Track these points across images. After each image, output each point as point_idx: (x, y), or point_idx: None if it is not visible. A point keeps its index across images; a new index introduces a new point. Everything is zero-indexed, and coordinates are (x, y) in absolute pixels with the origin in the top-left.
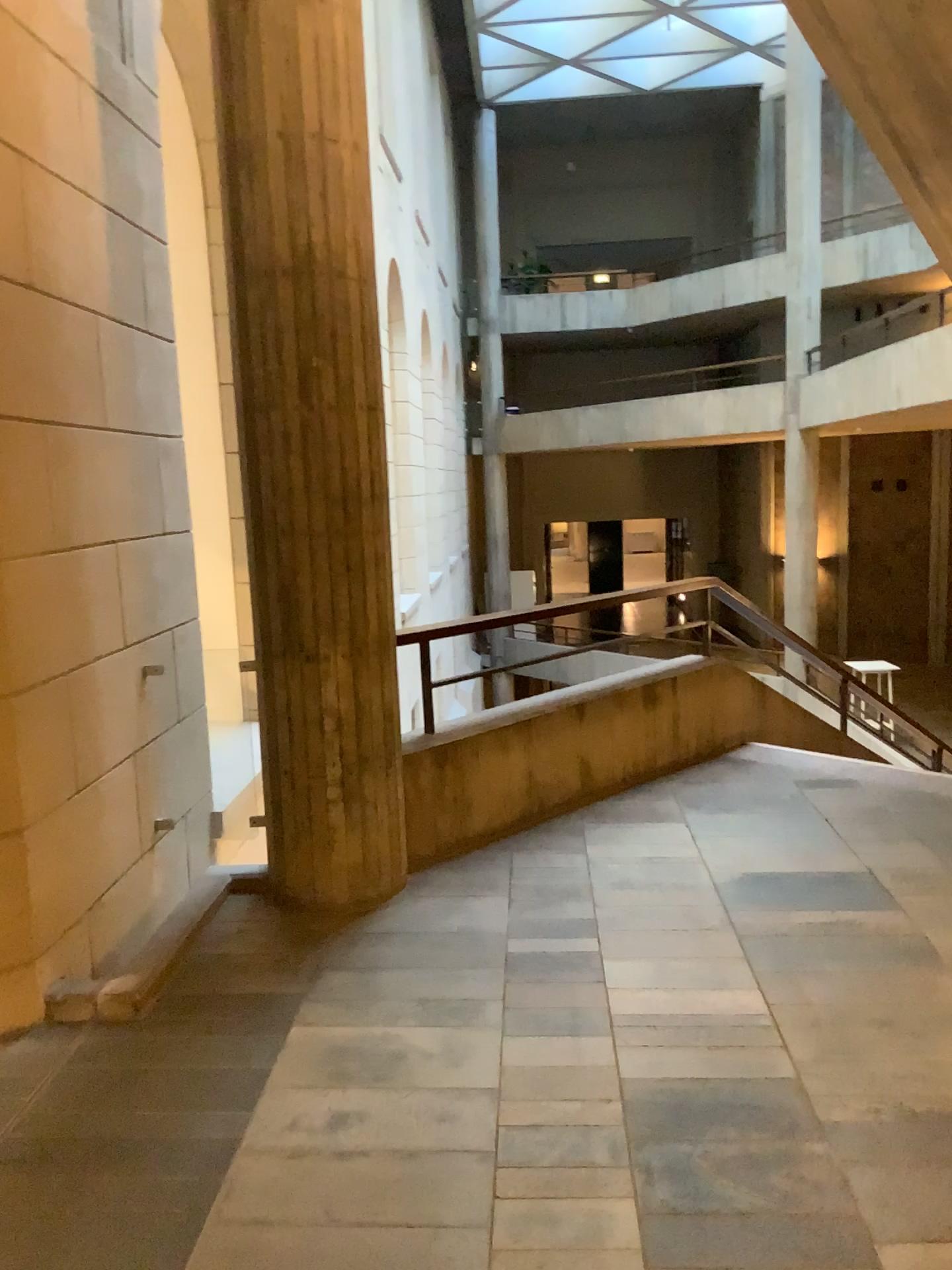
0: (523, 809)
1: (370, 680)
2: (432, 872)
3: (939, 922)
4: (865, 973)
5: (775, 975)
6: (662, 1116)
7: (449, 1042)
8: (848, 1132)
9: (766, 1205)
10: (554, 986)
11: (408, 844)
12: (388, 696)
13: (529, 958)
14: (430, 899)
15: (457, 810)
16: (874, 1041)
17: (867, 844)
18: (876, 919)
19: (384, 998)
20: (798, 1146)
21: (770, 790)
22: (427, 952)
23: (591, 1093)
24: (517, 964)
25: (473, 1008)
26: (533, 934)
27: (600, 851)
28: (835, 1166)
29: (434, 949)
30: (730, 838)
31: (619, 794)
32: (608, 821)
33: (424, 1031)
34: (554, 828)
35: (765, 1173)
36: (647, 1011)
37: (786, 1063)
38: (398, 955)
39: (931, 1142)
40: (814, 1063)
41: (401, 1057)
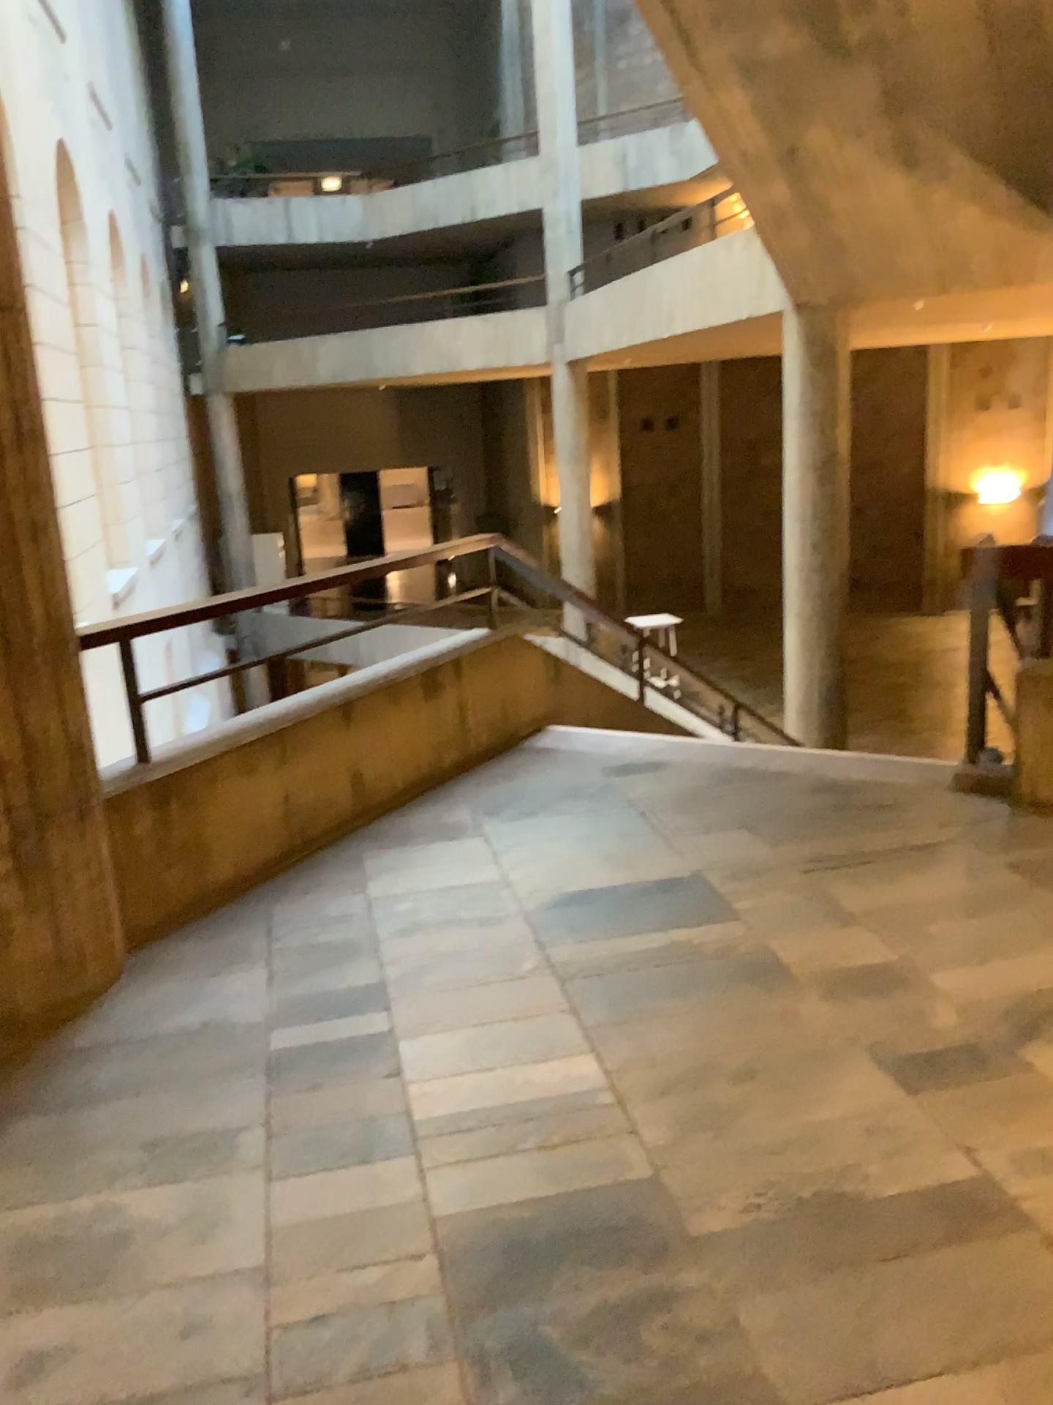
0: (279, 842)
1: (45, 702)
2: (162, 942)
3: (787, 933)
4: (716, 1015)
5: (612, 1033)
6: (492, 1270)
7: (192, 1207)
8: (729, 1249)
9: (642, 1386)
10: (335, 1092)
11: (125, 912)
12: (75, 720)
13: (298, 1055)
14: (160, 985)
15: (190, 857)
16: (740, 1108)
17: (694, 842)
18: (718, 940)
19: (96, 1150)
20: (671, 1284)
21: (577, 785)
22: (157, 1068)
23: (395, 1253)
24: (283, 1066)
25: (225, 1145)
26: (303, 1018)
27: (381, 887)
28: (720, 1305)
29: (168, 1060)
30: (537, 852)
31: (399, 808)
32: (388, 845)
33: (156, 1194)
34: (321, 862)
35: (636, 1335)
36: (459, 1111)
37: (641, 1160)
38: (117, 1077)
39: (828, 1242)
40: (674, 1153)
41: (123, 1244)
